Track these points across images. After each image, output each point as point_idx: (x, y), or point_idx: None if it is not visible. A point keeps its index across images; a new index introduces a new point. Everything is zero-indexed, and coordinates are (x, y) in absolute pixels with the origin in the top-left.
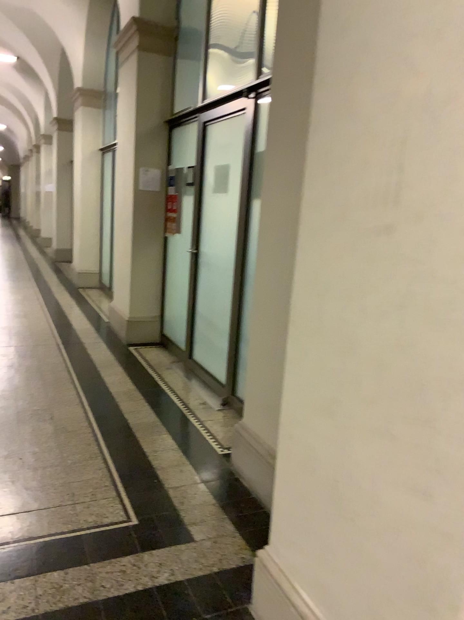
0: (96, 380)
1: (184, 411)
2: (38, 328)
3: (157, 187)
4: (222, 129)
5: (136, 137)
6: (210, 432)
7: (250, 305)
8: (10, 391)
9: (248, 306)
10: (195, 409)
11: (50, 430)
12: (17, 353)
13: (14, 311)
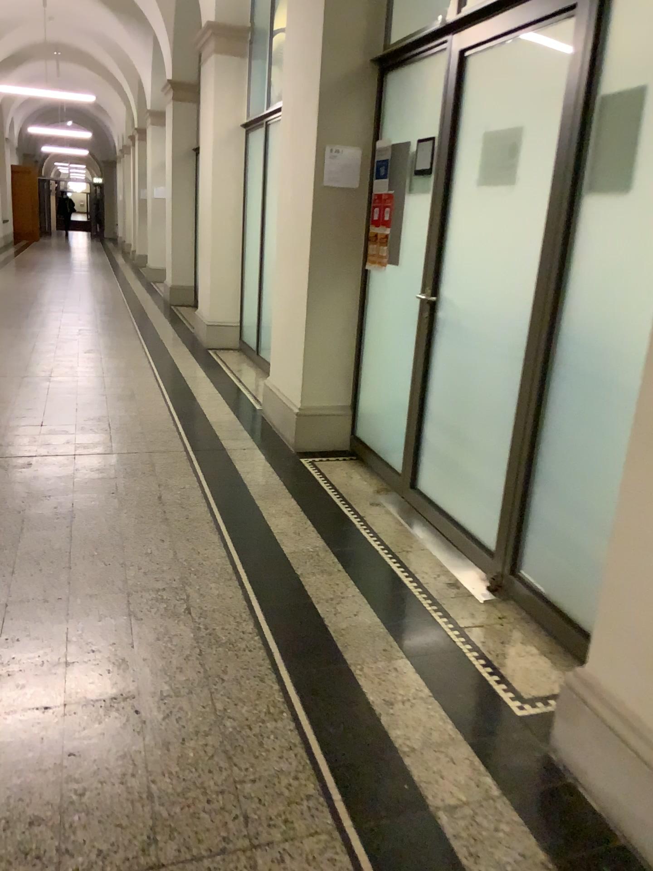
0: (258, 528)
1: (428, 606)
2: (153, 422)
3: (355, 181)
4: (503, 59)
5: (322, 91)
6: (489, 659)
7: (564, 410)
8: (113, 549)
9: (557, 411)
10: (446, 601)
11: (188, 643)
12: (122, 470)
13: (114, 389)
